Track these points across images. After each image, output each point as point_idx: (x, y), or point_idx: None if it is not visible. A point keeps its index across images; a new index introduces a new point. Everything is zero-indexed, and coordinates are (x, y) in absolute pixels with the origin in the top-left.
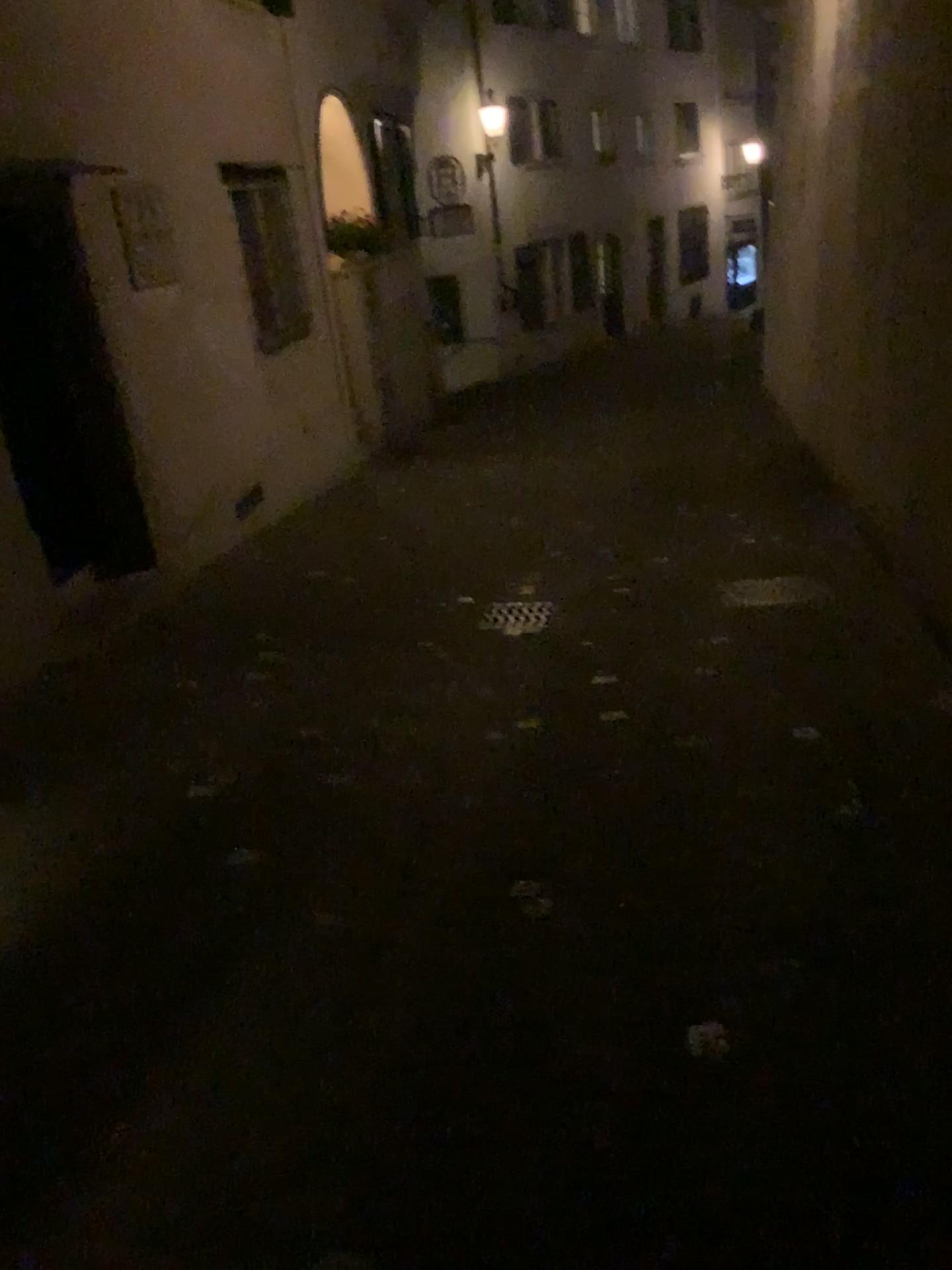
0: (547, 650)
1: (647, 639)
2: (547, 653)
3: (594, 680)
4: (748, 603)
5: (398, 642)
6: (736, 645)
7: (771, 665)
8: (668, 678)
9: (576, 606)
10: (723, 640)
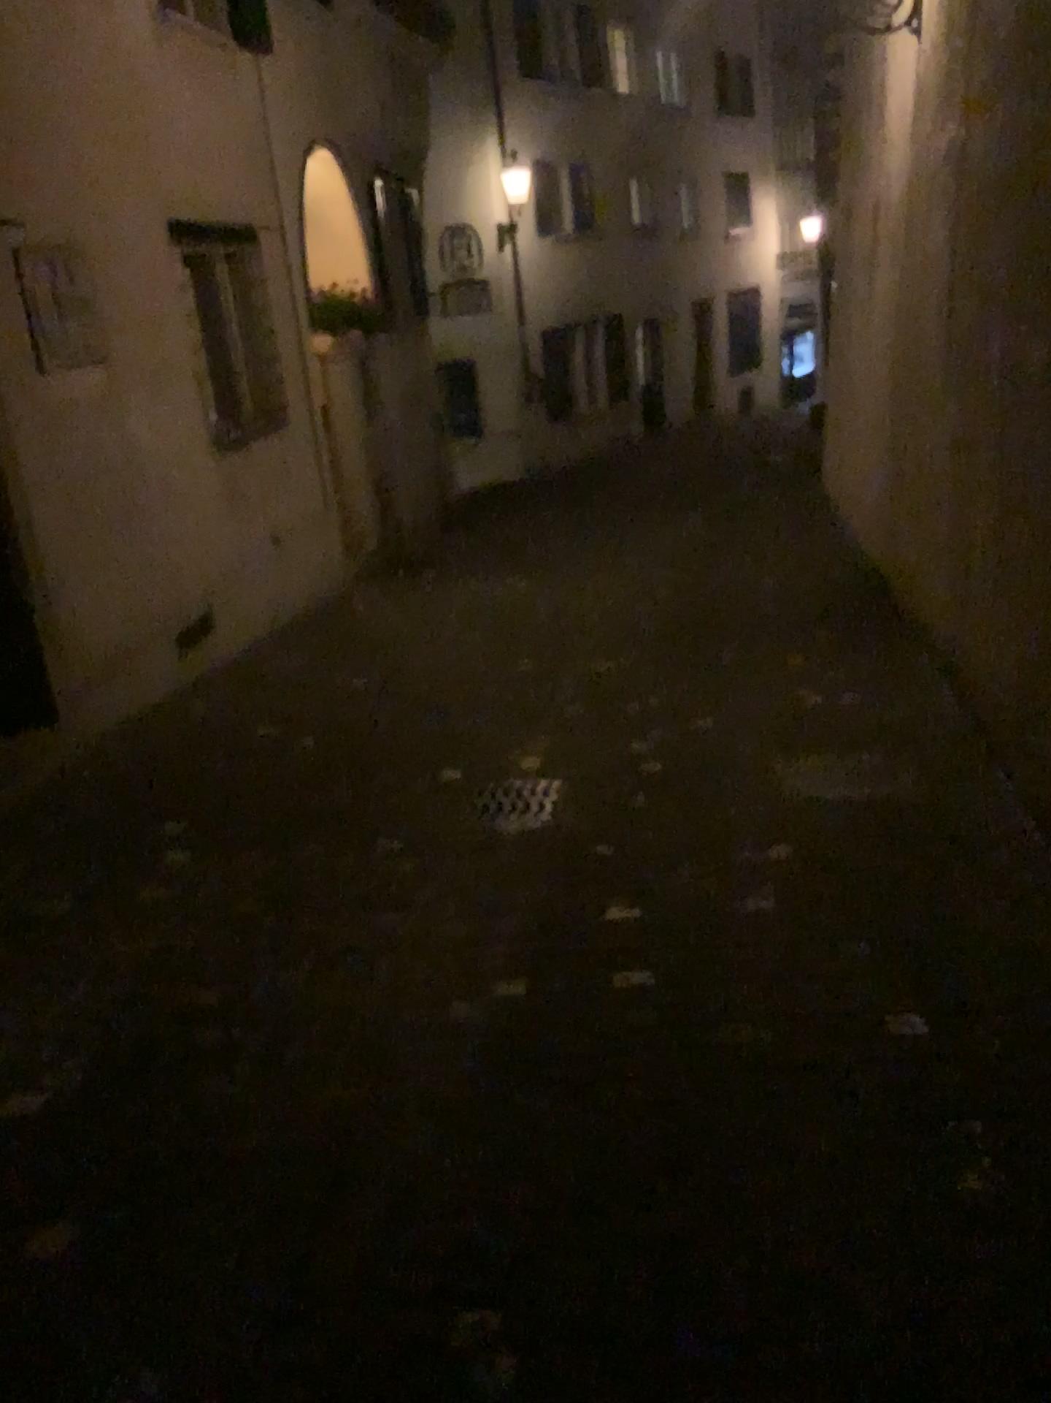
0: (544, 864)
1: (679, 853)
2: (544, 868)
3: (604, 916)
4: (814, 800)
5: (350, 844)
6: (799, 867)
7: (847, 901)
8: (705, 916)
9: (588, 797)
10: (781, 858)
